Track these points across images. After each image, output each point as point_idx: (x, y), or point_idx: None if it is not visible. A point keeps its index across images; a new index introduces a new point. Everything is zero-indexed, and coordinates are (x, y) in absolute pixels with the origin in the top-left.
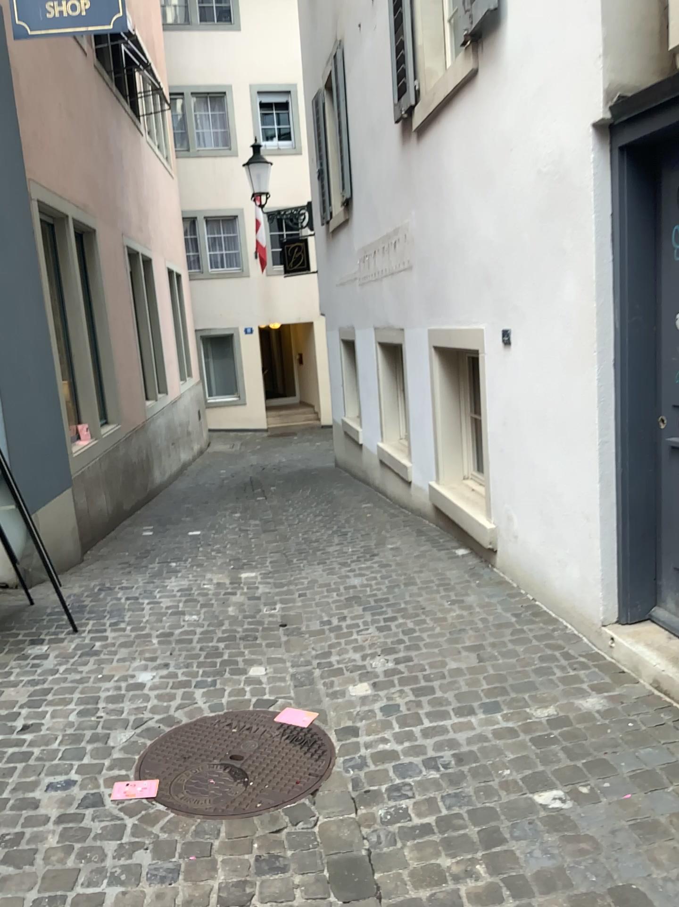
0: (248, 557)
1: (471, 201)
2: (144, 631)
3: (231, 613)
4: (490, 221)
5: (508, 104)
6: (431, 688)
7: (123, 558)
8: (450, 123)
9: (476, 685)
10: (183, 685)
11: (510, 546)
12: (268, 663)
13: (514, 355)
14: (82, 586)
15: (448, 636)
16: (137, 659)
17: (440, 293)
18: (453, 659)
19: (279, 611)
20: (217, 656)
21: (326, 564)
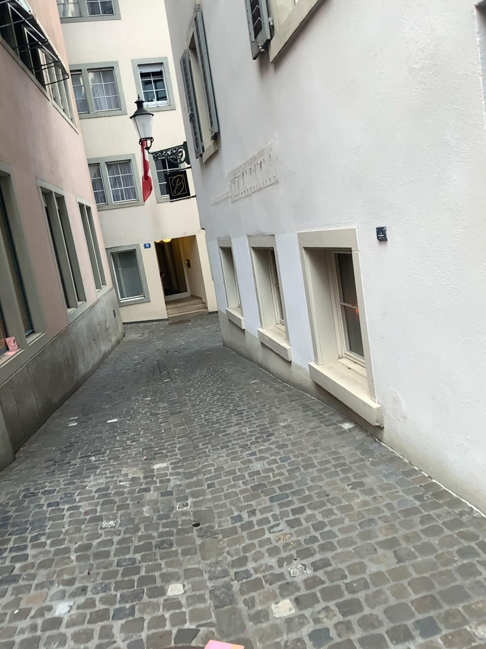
0: (159, 446)
1: (333, 114)
2: (63, 546)
3: (146, 514)
4: (355, 129)
5: (369, 12)
6: (358, 603)
7: (48, 457)
8: (305, 48)
9: (404, 596)
10: (101, 618)
11: (398, 425)
12: (186, 577)
13: (391, 251)
14: (8, 494)
15: (358, 529)
16: (54, 585)
17: (307, 201)
18: (371, 560)
19: (191, 507)
20: (135, 573)
21: (228, 448)
